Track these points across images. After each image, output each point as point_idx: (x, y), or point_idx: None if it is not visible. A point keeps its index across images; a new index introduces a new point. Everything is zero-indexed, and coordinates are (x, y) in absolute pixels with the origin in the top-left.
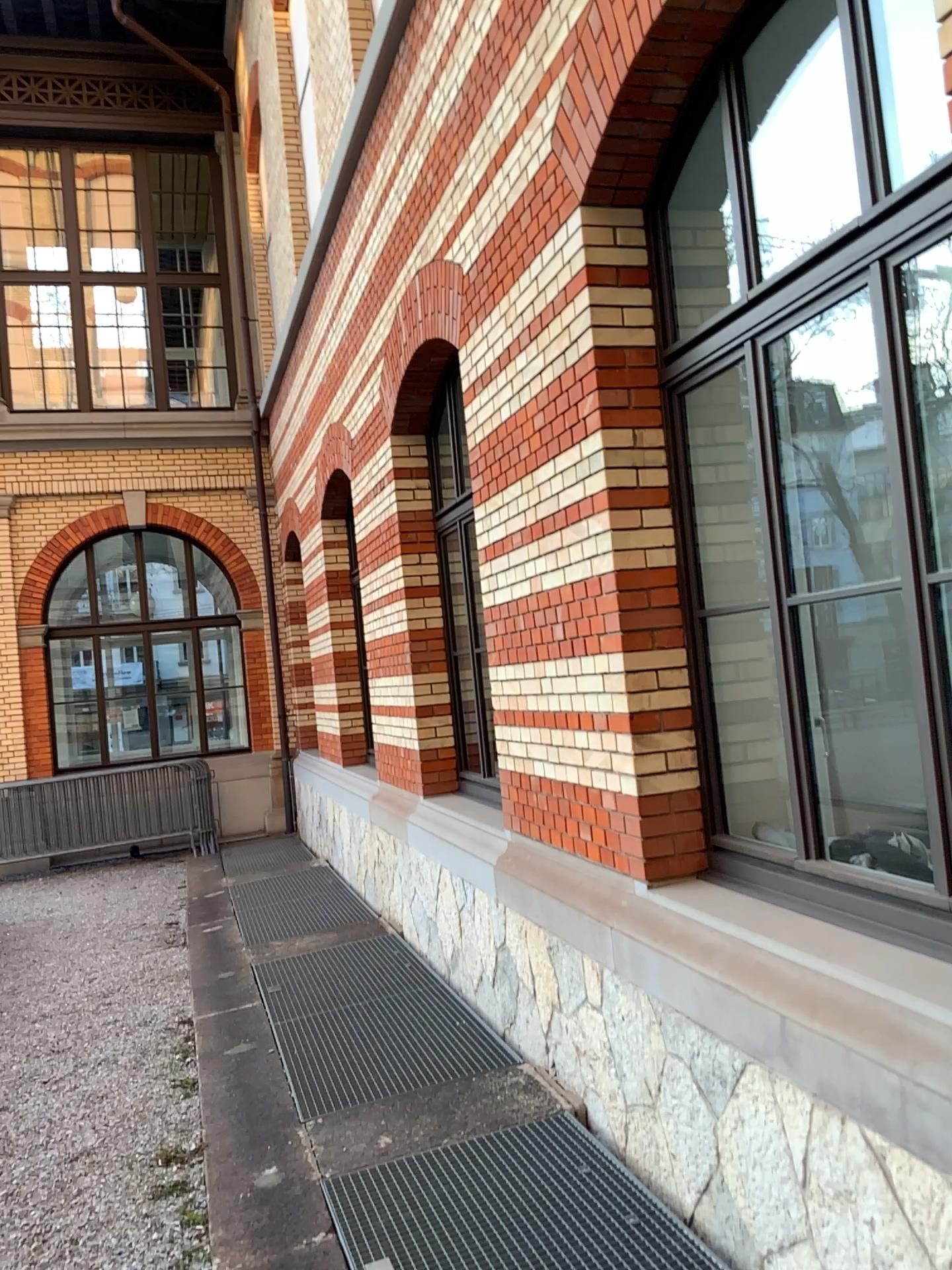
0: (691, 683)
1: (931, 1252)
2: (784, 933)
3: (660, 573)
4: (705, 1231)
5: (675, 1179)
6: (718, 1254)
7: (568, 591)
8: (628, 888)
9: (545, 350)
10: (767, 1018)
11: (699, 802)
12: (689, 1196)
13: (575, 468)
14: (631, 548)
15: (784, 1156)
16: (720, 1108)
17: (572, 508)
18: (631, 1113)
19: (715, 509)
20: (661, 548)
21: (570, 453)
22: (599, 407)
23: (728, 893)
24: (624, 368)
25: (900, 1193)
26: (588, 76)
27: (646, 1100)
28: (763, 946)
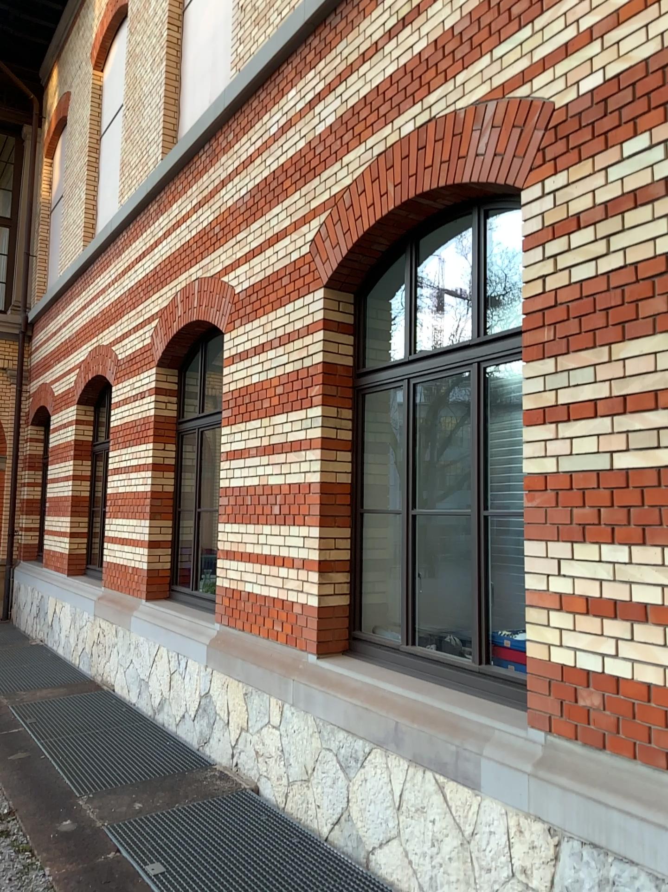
0: (349, 547)
1: (464, 828)
2: (397, 682)
3: (342, 487)
4: (335, 845)
5: (318, 820)
6: (343, 855)
7: (284, 488)
8: (305, 658)
9: (289, 352)
10: (388, 724)
11: (347, 613)
12: (327, 827)
13: (299, 421)
14: (328, 471)
15: (390, 794)
16: (353, 775)
17: (294, 442)
18: (293, 786)
19: (372, 455)
20: (344, 473)
21: (298, 412)
22: (319, 392)
23: (363, 663)
24: (336, 373)
25: (452, 802)
26: (339, 222)
27: (305, 777)
28: (387, 688)
